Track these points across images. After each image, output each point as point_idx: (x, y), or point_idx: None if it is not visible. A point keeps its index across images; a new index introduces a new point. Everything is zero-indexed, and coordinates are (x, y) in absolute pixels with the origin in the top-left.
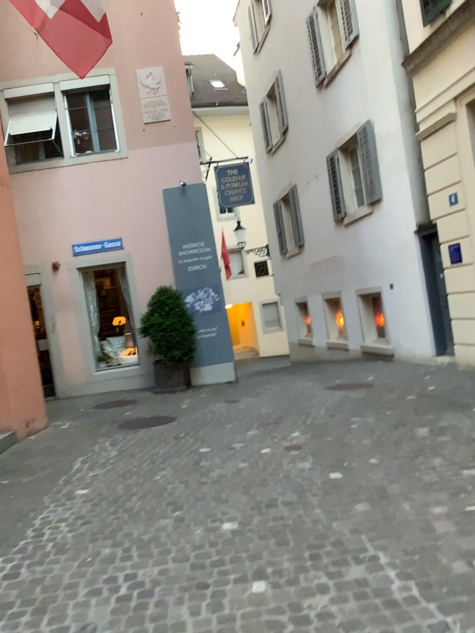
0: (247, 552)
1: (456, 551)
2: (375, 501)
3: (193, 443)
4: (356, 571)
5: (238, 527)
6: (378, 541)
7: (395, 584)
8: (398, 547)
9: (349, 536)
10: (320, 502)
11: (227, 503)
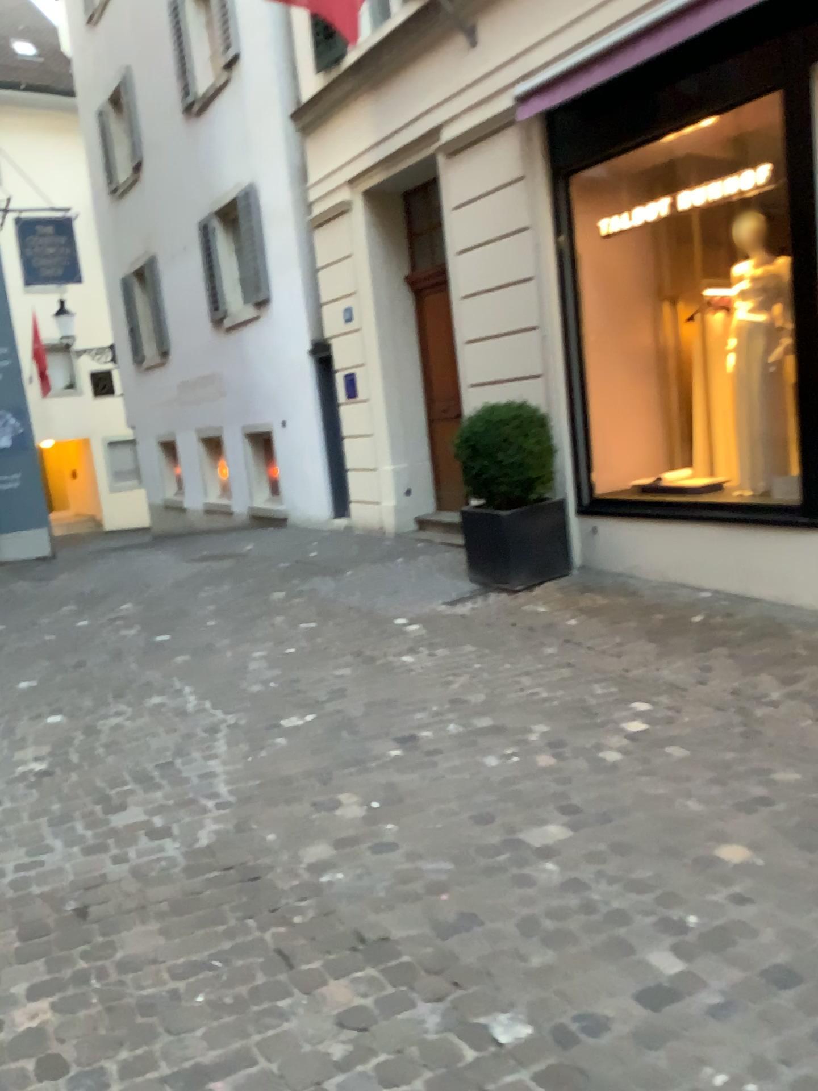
0: (46, 698)
1: (256, 677)
2: (197, 652)
3: None
4: (155, 698)
5: (38, 683)
6: (187, 678)
7: (189, 701)
8: (204, 680)
9: (158, 678)
10: (136, 658)
11: (27, 667)
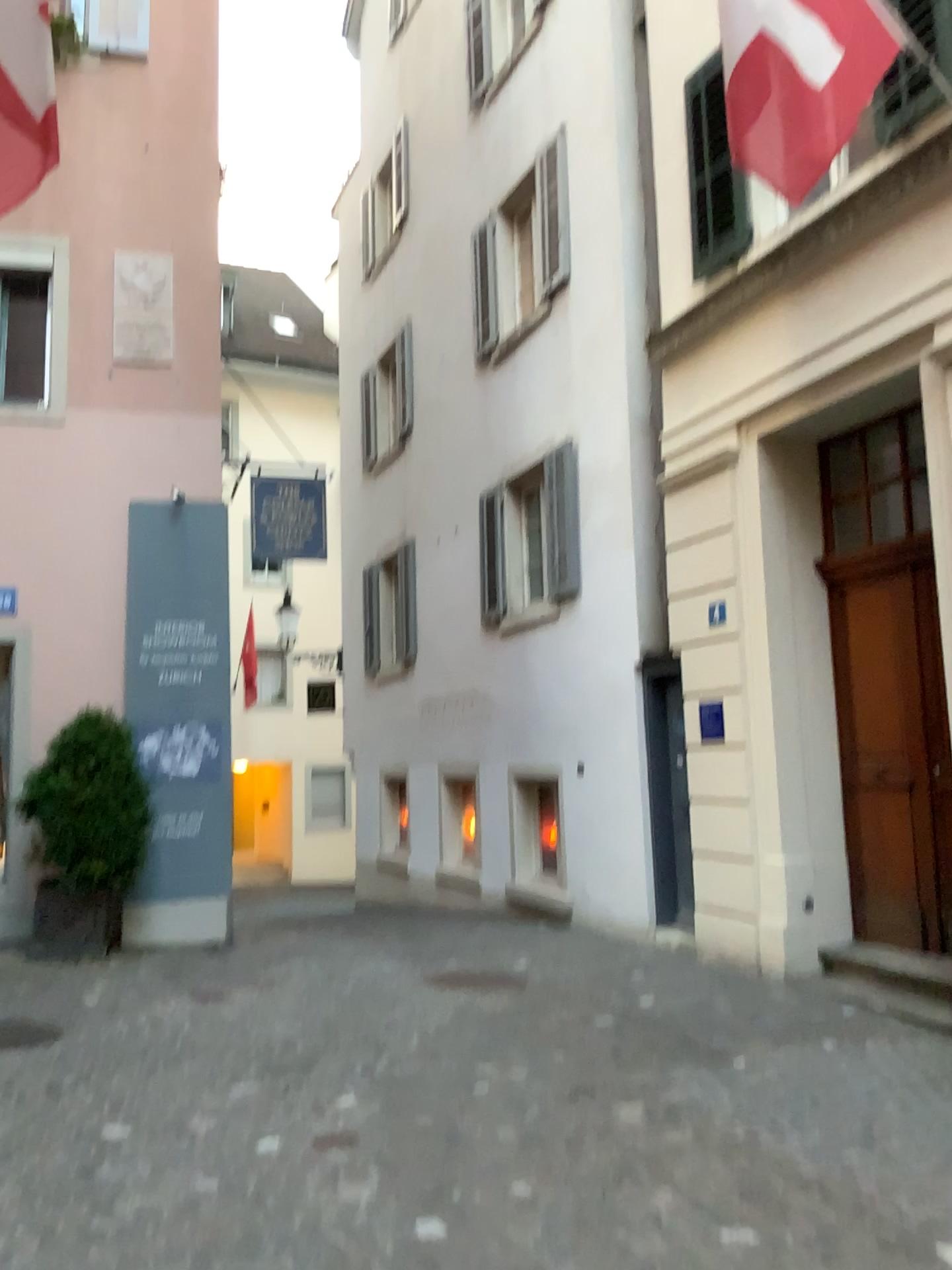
0: None
1: None
2: None
3: (91, 1106)
4: None
5: None
6: None
7: None
8: None
9: None
10: None
11: None
